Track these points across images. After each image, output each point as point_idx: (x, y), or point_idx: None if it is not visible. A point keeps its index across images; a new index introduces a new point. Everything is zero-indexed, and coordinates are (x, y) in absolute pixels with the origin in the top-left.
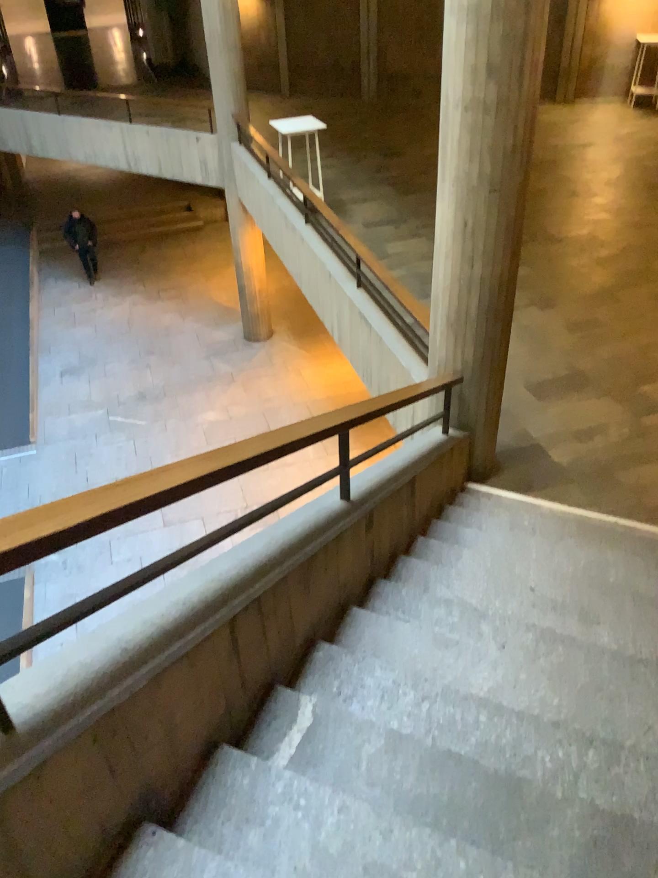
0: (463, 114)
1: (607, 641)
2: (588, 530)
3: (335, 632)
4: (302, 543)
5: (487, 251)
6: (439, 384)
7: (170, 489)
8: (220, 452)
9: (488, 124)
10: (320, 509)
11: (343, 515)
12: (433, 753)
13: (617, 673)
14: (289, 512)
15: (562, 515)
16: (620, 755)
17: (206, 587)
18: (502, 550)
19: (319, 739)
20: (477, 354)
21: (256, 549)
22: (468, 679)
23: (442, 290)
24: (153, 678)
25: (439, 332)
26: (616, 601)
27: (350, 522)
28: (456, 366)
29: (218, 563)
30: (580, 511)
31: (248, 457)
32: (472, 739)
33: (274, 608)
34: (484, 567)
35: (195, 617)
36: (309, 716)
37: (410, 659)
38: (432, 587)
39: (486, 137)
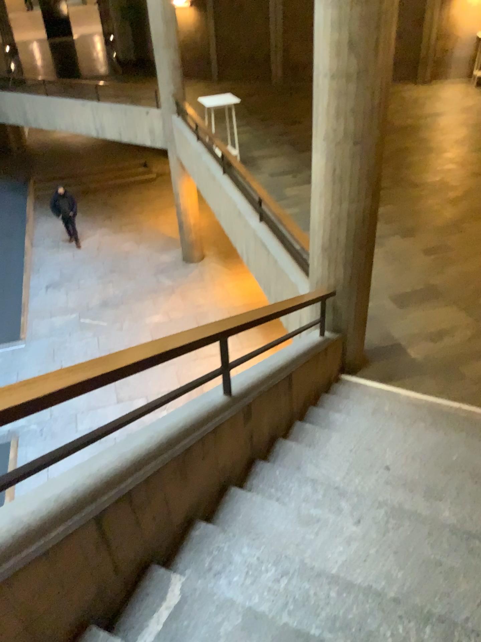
0: (331, 82)
1: (448, 515)
2: (437, 415)
3: (215, 509)
4: (182, 436)
5: (353, 191)
6: (314, 298)
7: (28, 402)
8: (91, 364)
9: (351, 89)
10: (204, 404)
11: (223, 410)
12: (287, 630)
13: (456, 547)
14: (174, 408)
15: (416, 402)
16: (455, 631)
17: (84, 481)
18: (365, 432)
19: (186, 616)
20: (347, 273)
21: (139, 443)
22: (325, 554)
23: (318, 222)
24: (9, 580)
25: (316, 256)
26: (457, 479)
27: (229, 415)
28: (330, 283)
29: (100, 457)
30: (430, 398)
31: (120, 367)
32: (323, 615)
33: (151, 496)
34: (348, 448)
35: (64, 513)
36: (180, 593)
37: (276, 536)
38: (303, 466)
39: (350, 100)
